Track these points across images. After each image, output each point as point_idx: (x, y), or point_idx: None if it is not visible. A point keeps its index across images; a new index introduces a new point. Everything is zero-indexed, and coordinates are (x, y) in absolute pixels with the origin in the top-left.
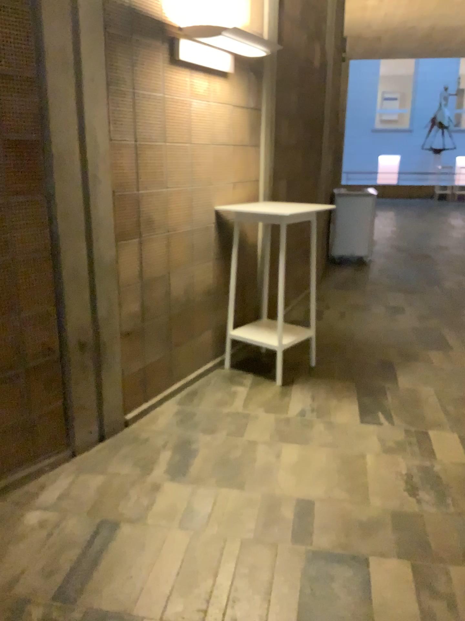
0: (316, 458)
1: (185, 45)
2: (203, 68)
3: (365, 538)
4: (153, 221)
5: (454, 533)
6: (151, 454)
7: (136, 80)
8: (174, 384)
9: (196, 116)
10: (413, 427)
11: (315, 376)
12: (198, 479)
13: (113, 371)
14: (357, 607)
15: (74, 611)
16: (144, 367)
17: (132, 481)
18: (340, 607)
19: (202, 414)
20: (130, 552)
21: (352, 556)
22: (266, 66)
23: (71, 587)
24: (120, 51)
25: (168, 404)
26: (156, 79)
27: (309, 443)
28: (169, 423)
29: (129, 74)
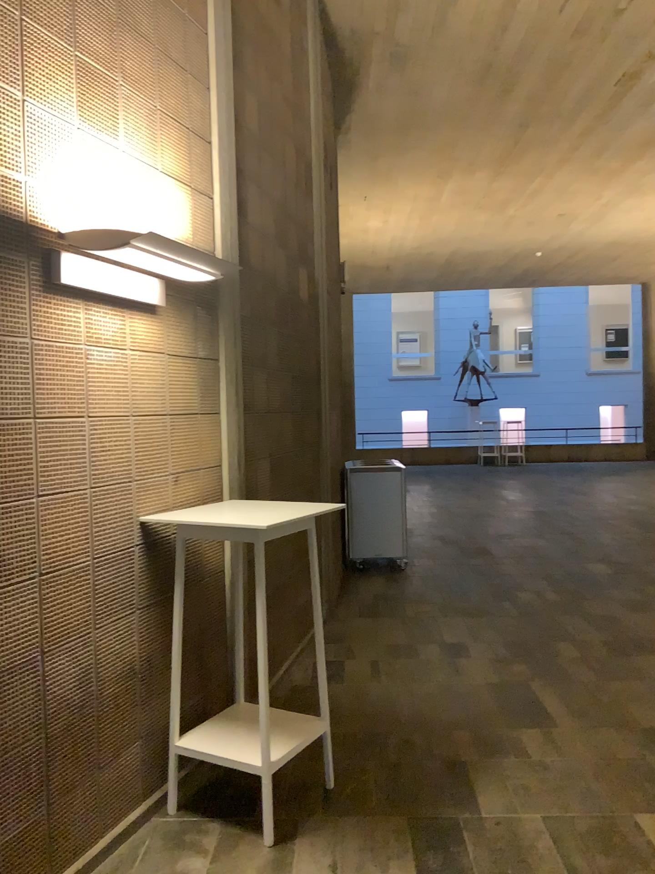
0: None
1: (72, 261)
2: (109, 297)
3: None
4: (7, 561)
5: None
6: None
7: None
8: None
9: (97, 372)
10: None
11: (333, 815)
12: None
13: None
14: None
15: None
16: None
17: None
18: None
19: None
20: None
21: None
22: (222, 296)
23: None
24: None
25: None
26: (15, 314)
27: None
28: None
29: None
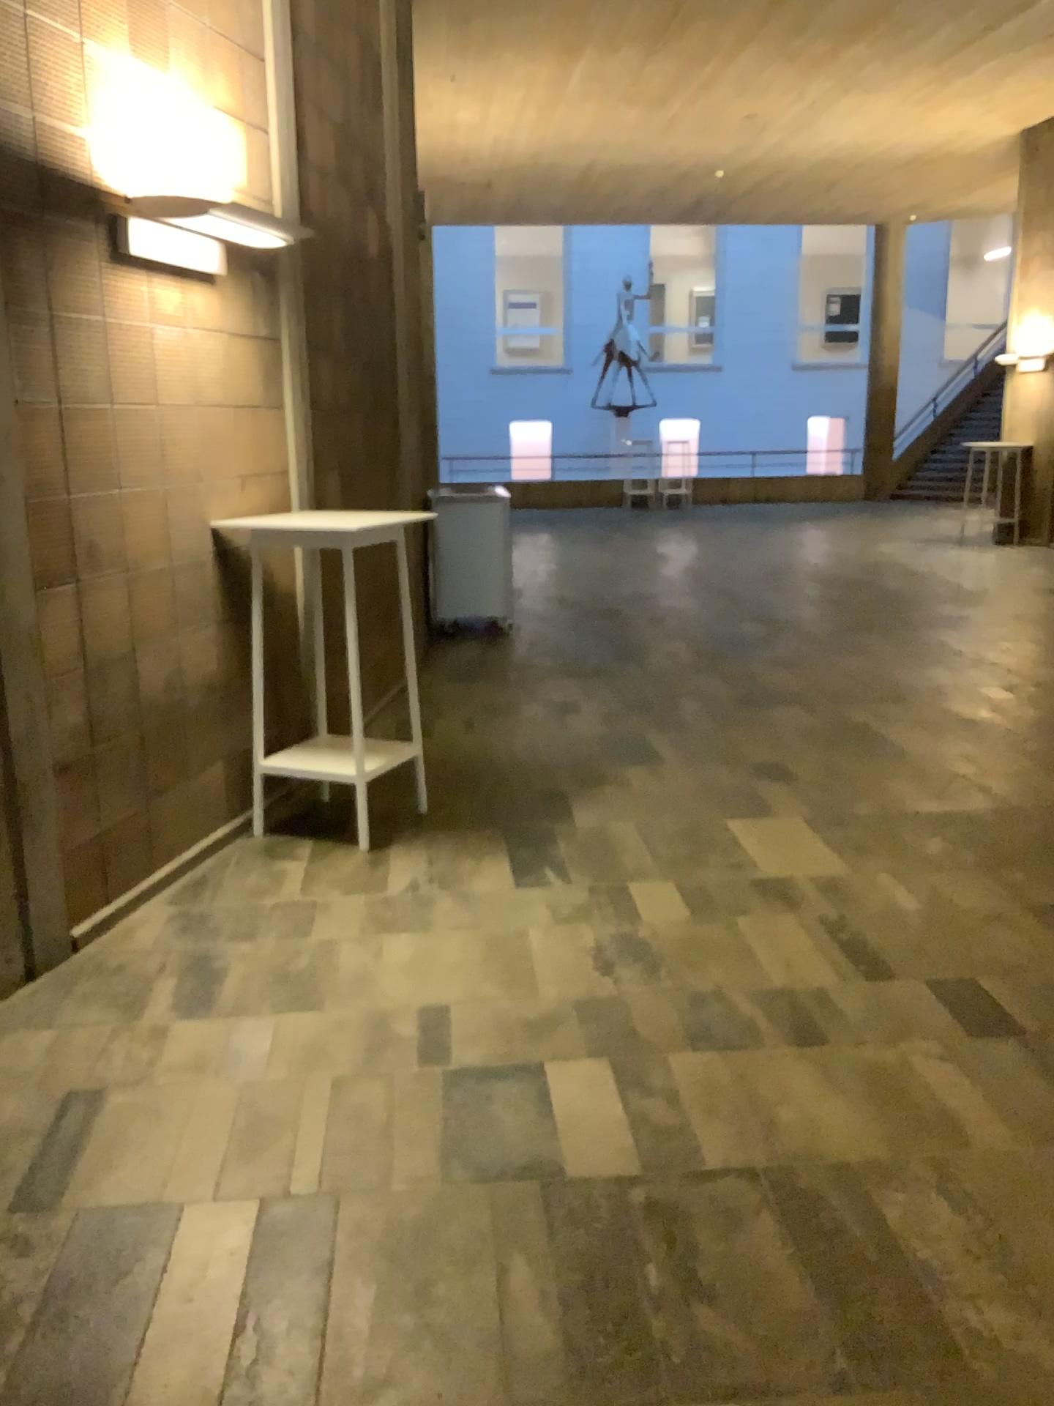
0: (444, 950)
1: (137, 228)
2: (171, 268)
3: (536, 1040)
4: (99, 551)
5: (673, 1012)
6: (137, 986)
7: (55, 294)
8: (159, 869)
9: (163, 355)
10: (605, 884)
11: (427, 831)
12: (236, 1010)
13: (44, 841)
14: (532, 1123)
15: (57, 1215)
16: (101, 834)
17: (110, 1030)
18: (506, 1128)
19: (223, 914)
20: (136, 1125)
21: (518, 1064)
22: (281, 260)
23: (41, 1186)
24: (25, 243)
25: (151, 906)
26: (91, 291)
27: (429, 930)
28: (160, 936)
29: (41, 284)
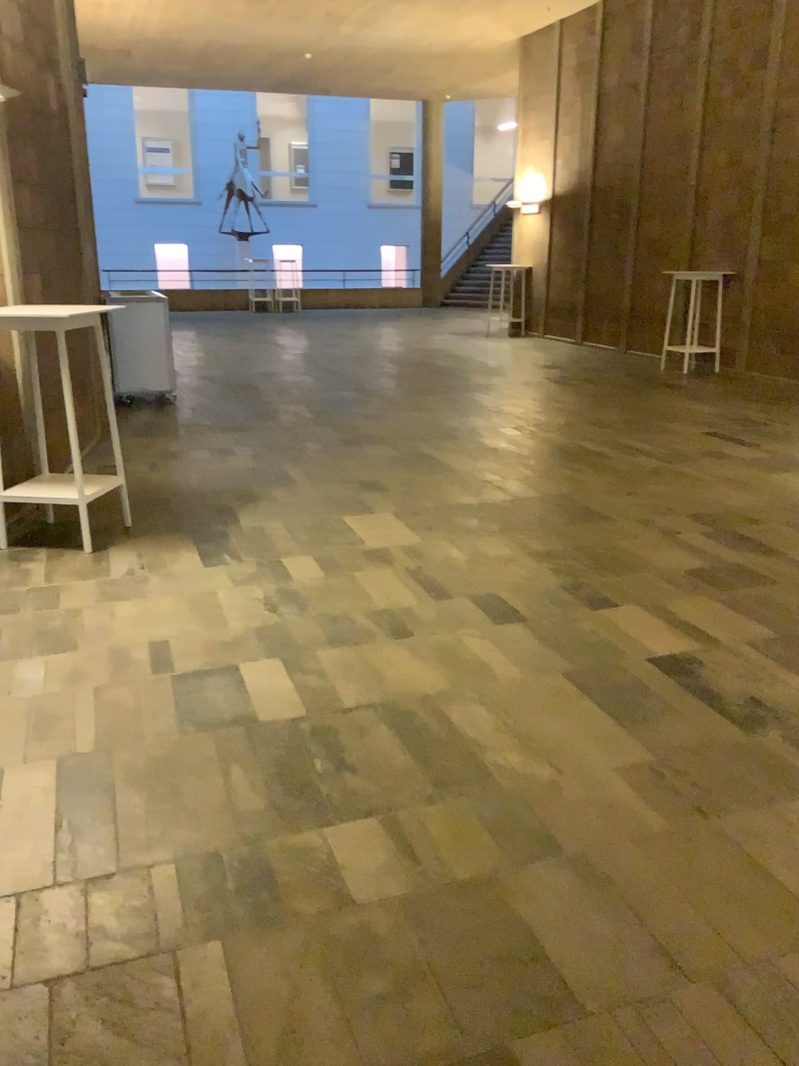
0: (159, 606)
1: None
2: None
3: (230, 652)
4: None
5: (317, 628)
6: None
7: None
8: None
9: None
10: (264, 559)
11: (134, 535)
12: (15, 655)
13: None
14: (233, 697)
15: None
16: None
17: None
18: (217, 701)
19: None
20: None
21: (220, 666)
22: None
23: None
24: None
25: None
26: None
27: (146, 596)
28: None
29: None
